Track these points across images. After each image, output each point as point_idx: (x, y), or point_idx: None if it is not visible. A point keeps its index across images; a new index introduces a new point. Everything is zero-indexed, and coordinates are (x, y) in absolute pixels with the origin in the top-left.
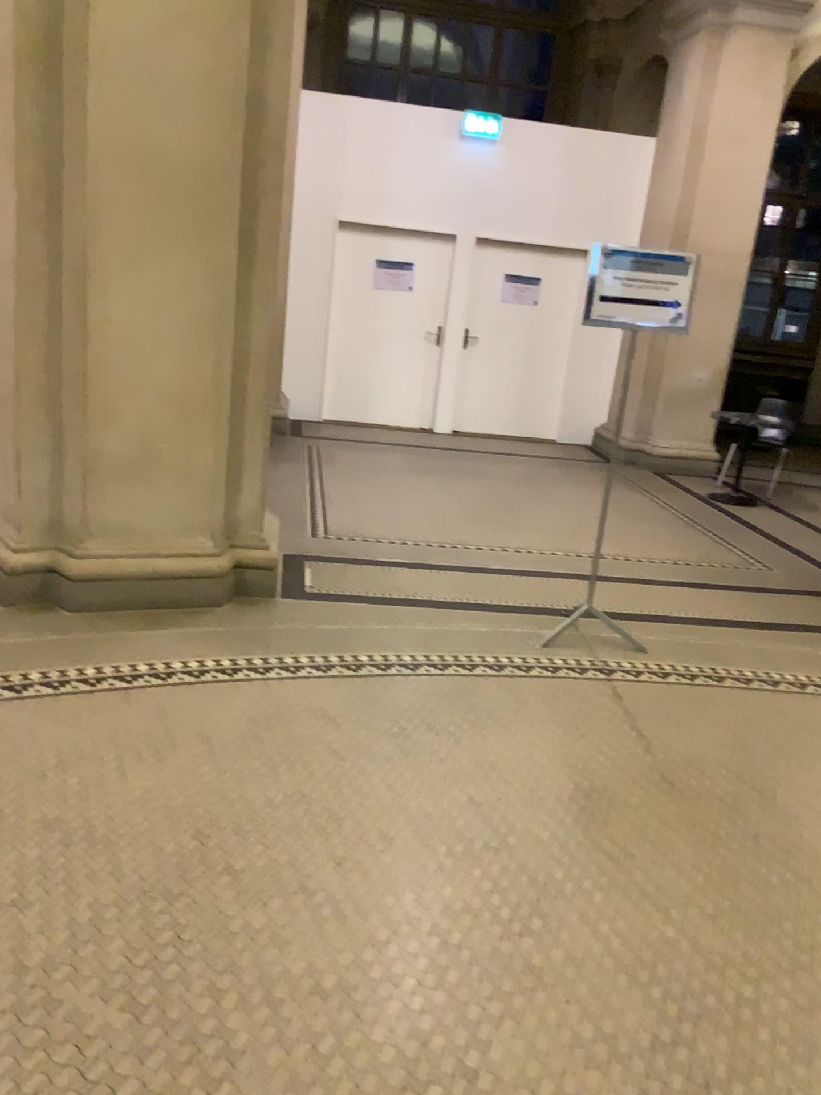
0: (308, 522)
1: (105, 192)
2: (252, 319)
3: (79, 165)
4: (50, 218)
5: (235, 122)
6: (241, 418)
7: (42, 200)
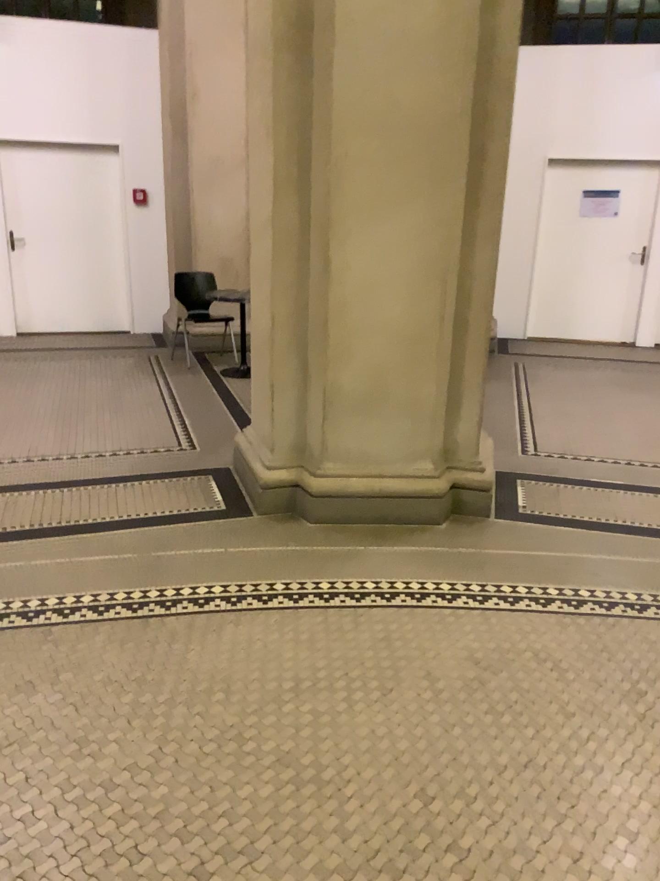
0: (520, 440)
1: (347, 149)
2: (476, 255)
3: (325, 127)
4: (300, 178)
5: (465, 68)
6: (463, 349)
7: (294, 162)
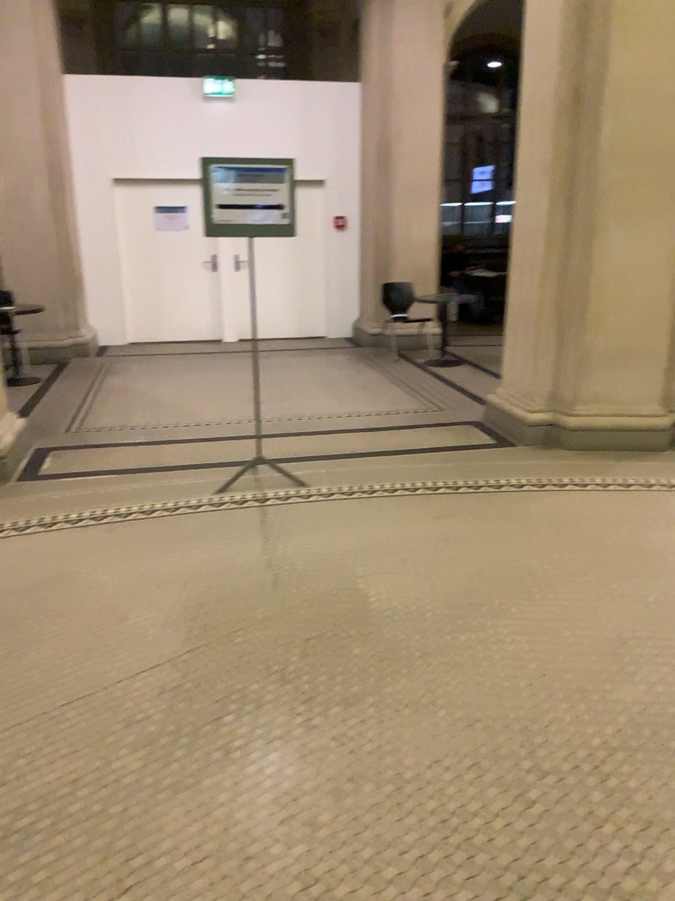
0: None
1: (605, 181)
2: None
3: (590, 166)
4: (565, 202)
5: None
6: None
7: (561, 191)
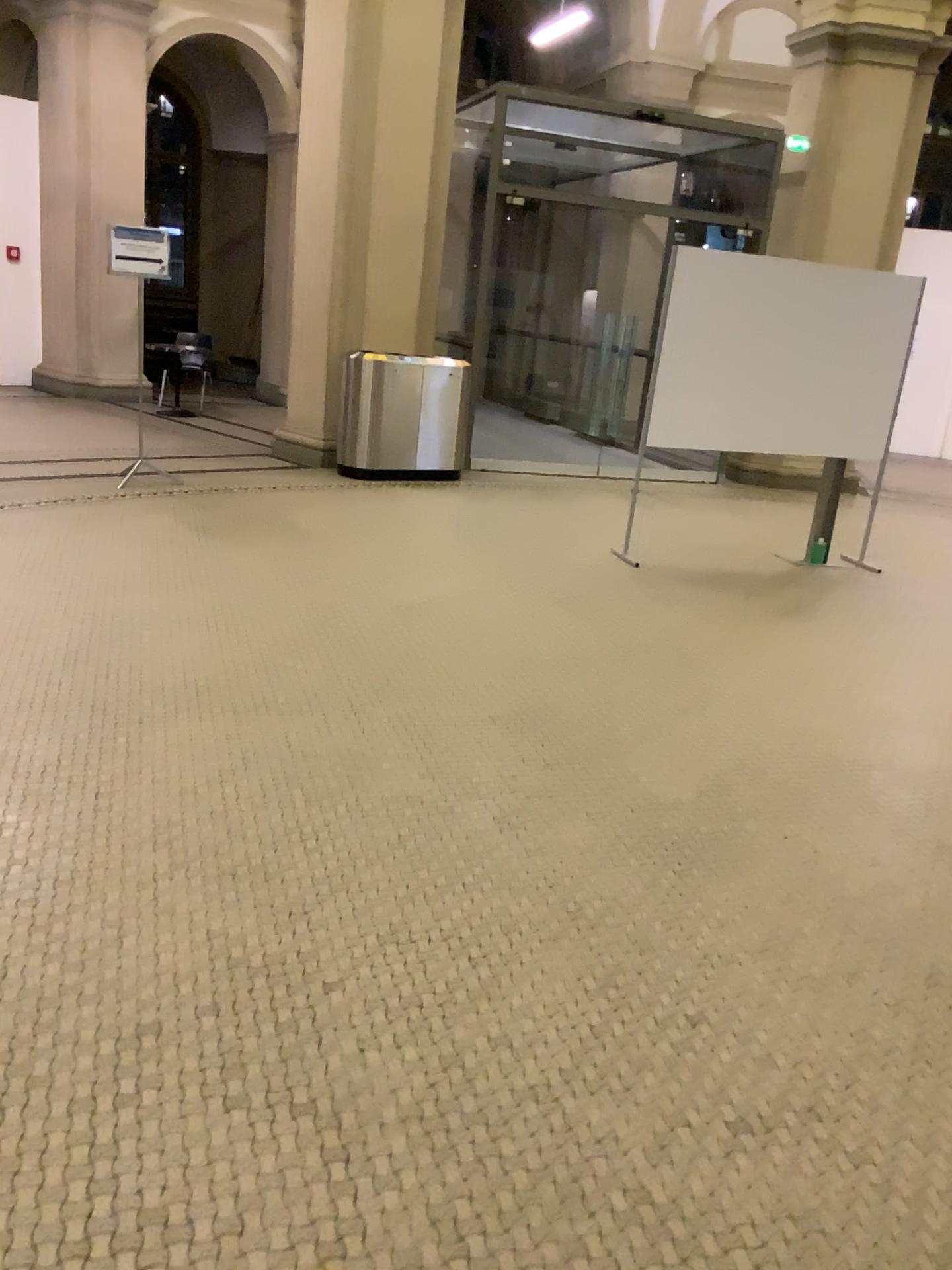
0: None
1: None
2: None
3: None
4: None
5: None
6: None
7: None
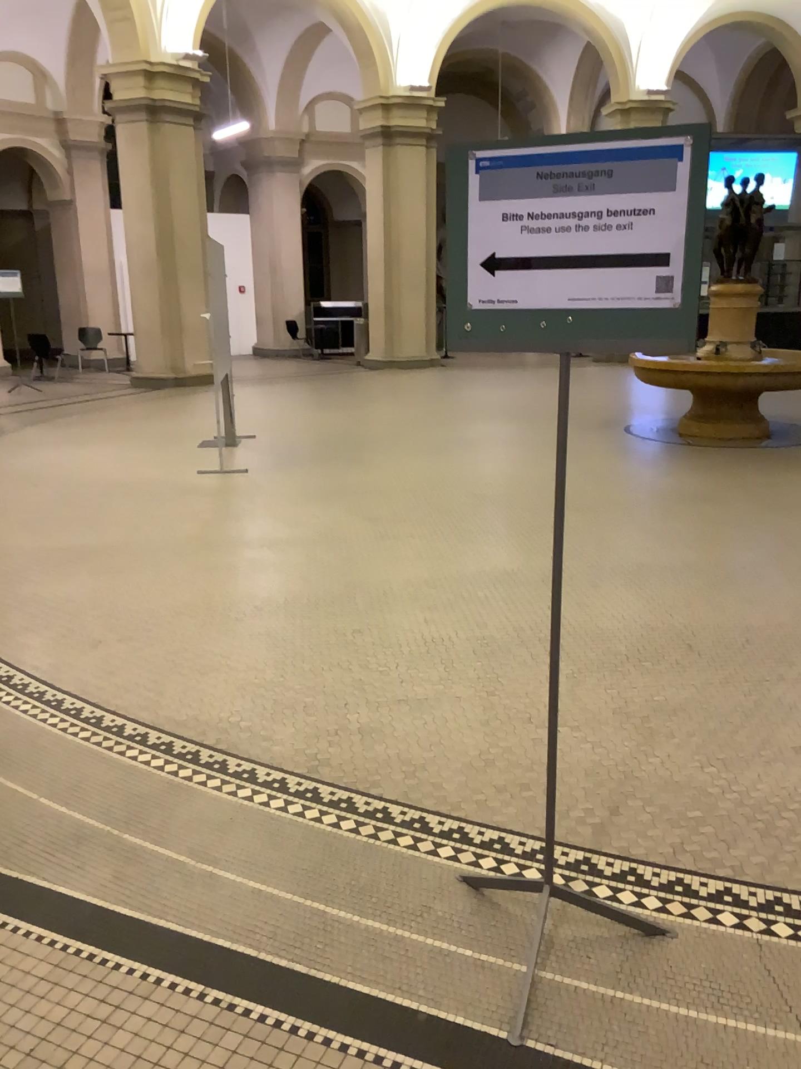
0: None
1: None
2: None
3: None
4: None
5: None
6: None
7: None
